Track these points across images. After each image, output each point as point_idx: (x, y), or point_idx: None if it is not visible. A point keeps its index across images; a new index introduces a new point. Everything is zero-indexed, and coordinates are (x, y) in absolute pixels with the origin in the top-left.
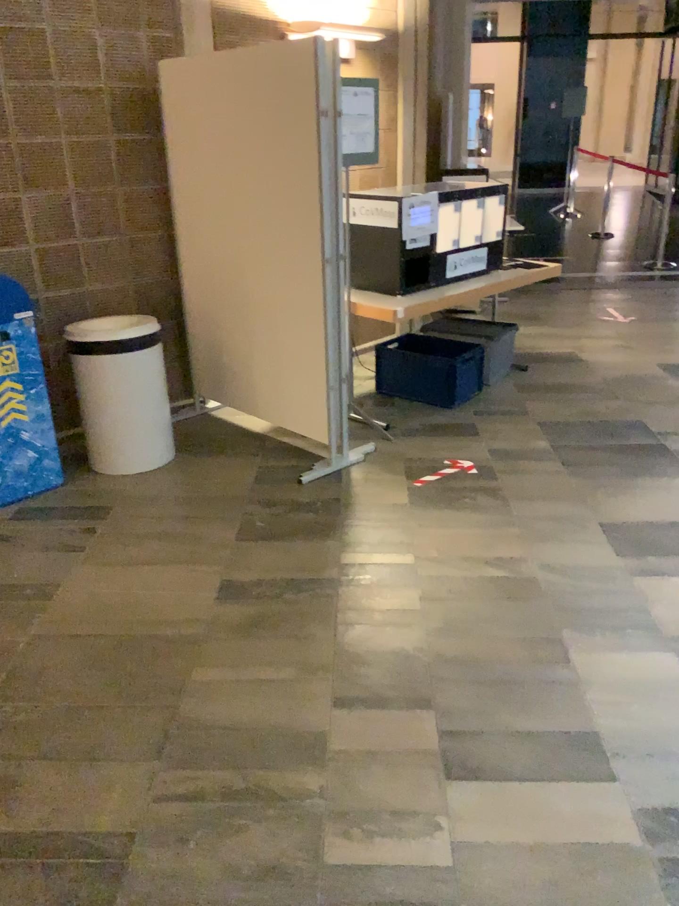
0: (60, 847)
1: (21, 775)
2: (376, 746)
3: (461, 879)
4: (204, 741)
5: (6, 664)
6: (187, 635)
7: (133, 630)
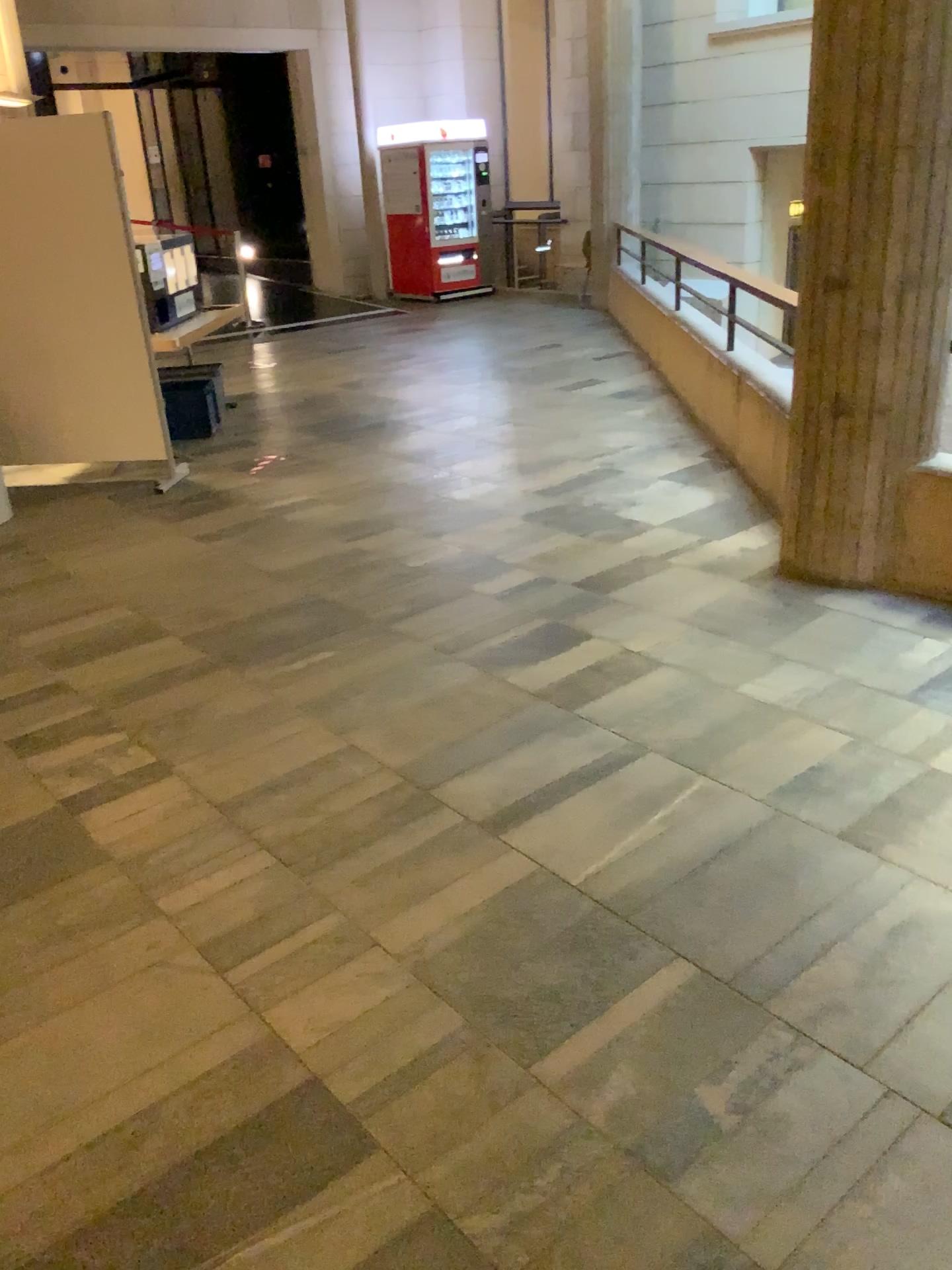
0: (282, 607)
1: (216, 605)
2: (389, 540)
3: (475, 547)
4: (298, 567)
5: (111, 596)
6: (214, 554)
7: (175, 563)
